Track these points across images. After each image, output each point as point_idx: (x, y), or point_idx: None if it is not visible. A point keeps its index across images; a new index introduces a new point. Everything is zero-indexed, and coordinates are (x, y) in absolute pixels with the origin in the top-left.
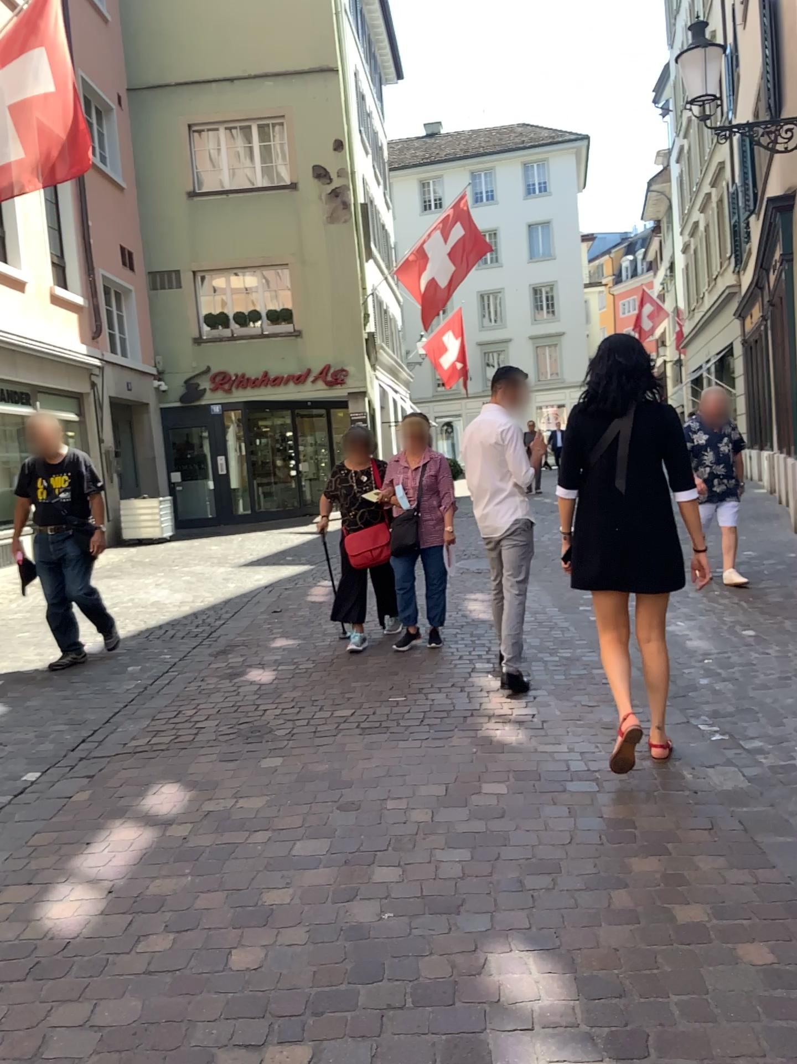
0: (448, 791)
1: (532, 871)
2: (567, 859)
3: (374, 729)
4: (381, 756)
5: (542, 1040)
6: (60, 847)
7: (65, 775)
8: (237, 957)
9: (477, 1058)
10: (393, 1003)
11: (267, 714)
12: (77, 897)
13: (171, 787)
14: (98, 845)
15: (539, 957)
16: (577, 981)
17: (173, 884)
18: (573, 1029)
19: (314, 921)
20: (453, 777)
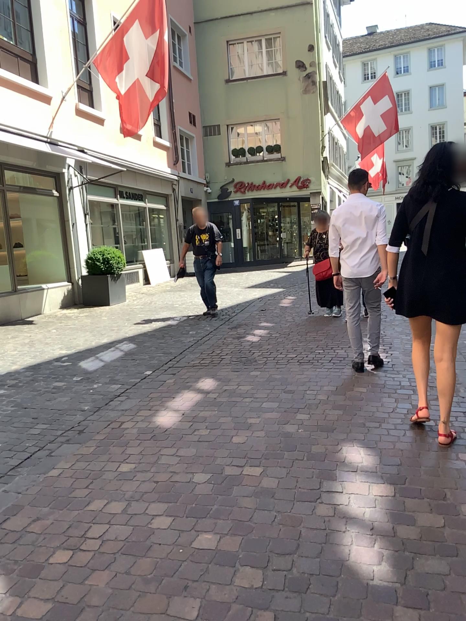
0: (337, 389)
1: (371, 421)
2: (388, 418)
3: (306, 363)
4: (308, 374)
5: (359, 473)
6: (161, 399)
7: (162, 373)
8: (235, 439)
9: (330, 477)
10: (299, 458)
11: (255, 354)
12: (169, 415)
13: (209, 380)
14: (177, 399)
15: (365, 449)
16: (380, 458)
17: (209, 414)
18: (374, 472)
19: (269, 430)
20: (341, 384)
